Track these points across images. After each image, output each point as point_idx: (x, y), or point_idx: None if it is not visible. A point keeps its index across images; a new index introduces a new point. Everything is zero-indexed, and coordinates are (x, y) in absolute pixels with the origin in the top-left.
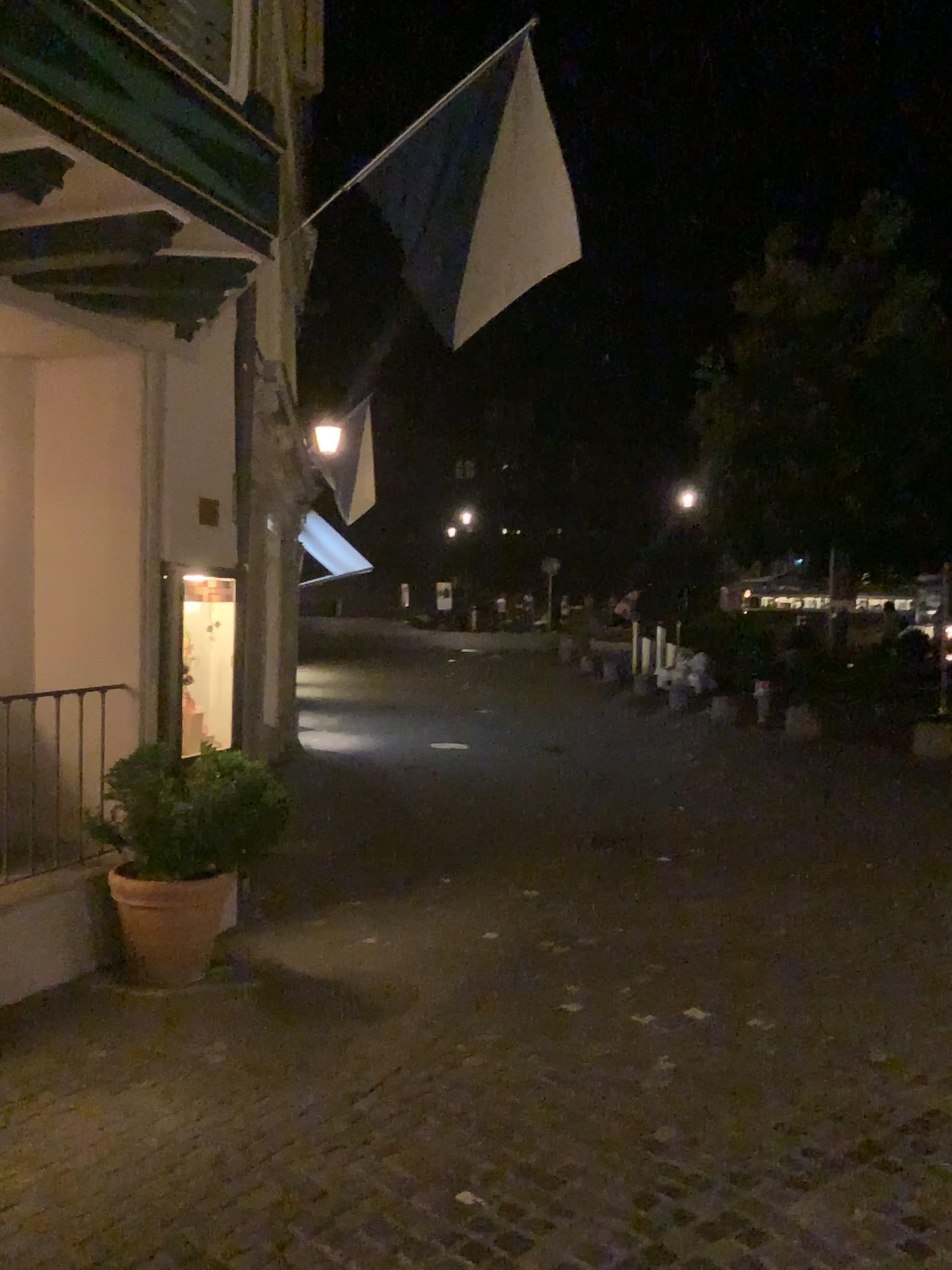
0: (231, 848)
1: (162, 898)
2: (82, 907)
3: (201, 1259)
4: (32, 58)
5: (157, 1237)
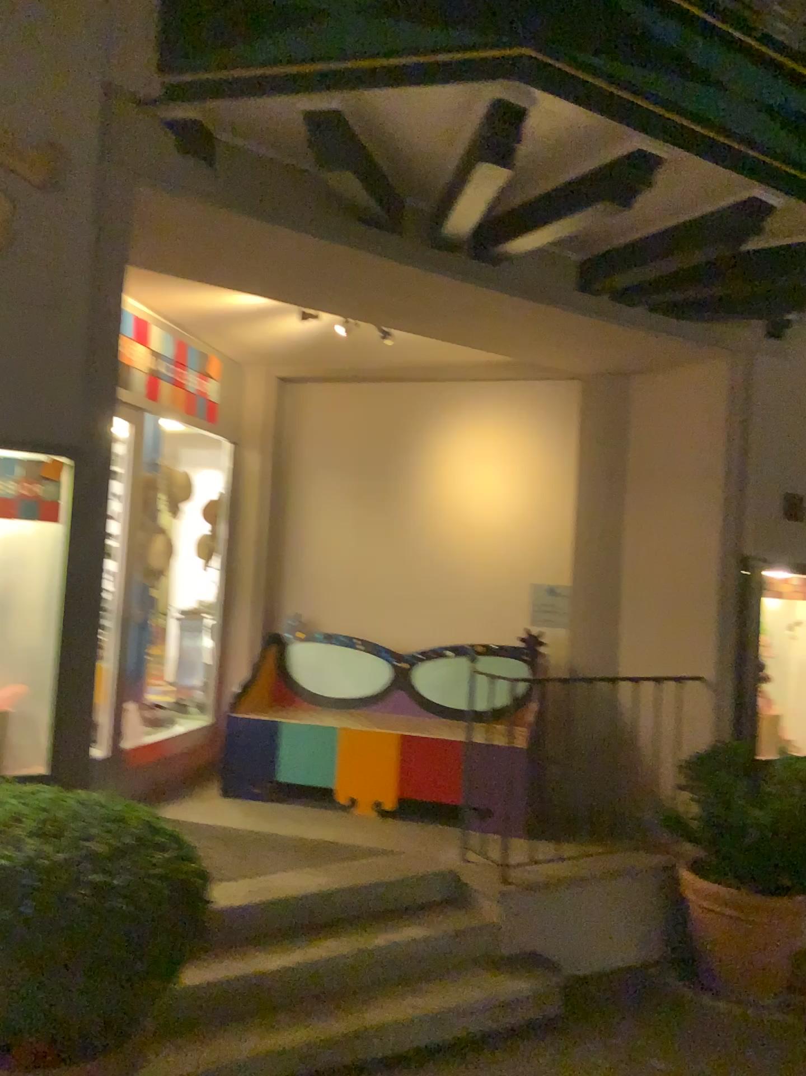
0: None
1: (733, 909)
2: (652, 896)
3: None
4: (624, 57)
5: None
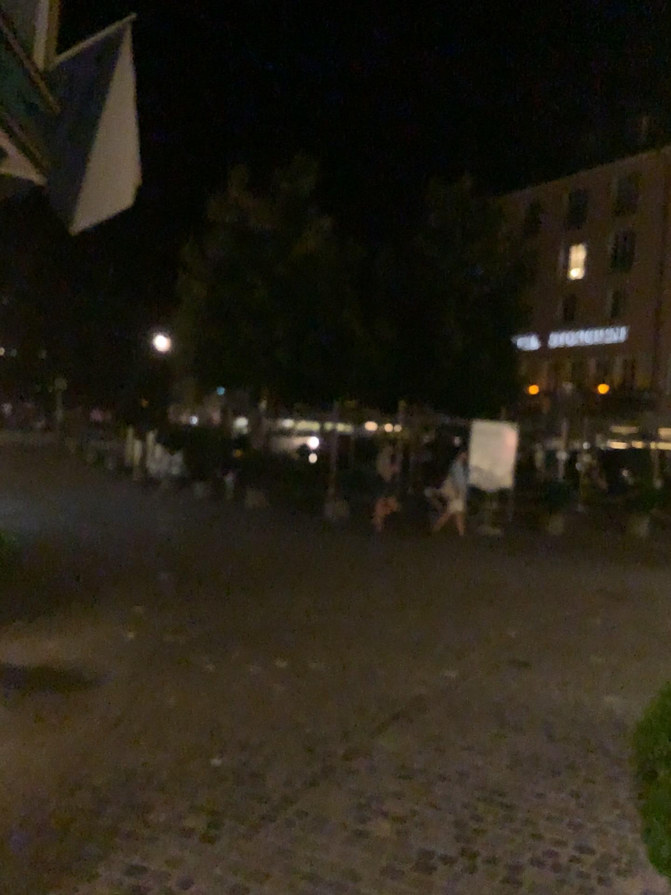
0: None
1: None
2: None
3: (96, 809)
4: None
5: (59, 804)
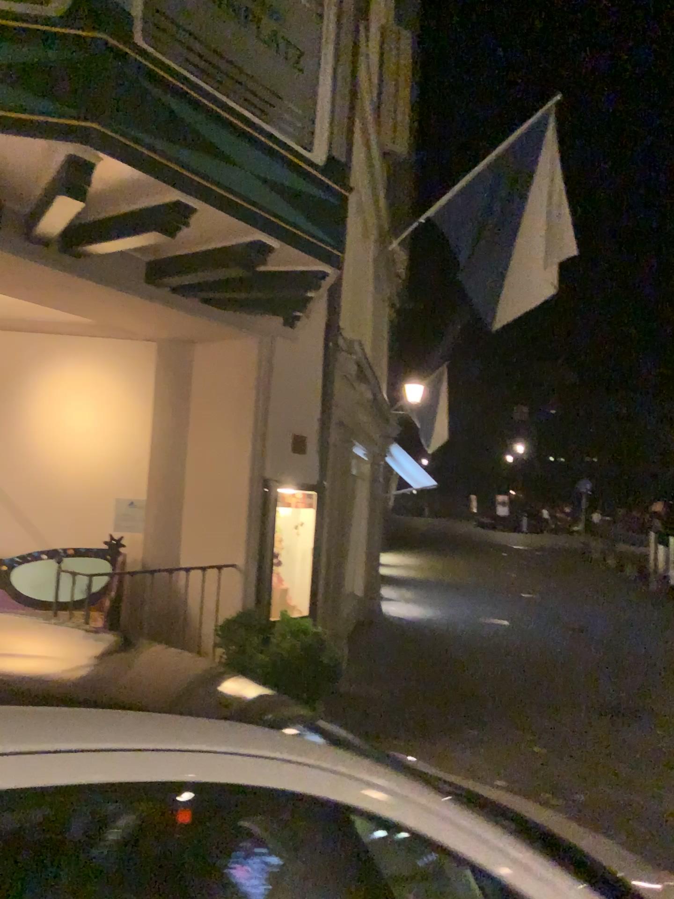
0: (298, 694)
1: None
2: None
3: None
4: (169, 138)
5: None
